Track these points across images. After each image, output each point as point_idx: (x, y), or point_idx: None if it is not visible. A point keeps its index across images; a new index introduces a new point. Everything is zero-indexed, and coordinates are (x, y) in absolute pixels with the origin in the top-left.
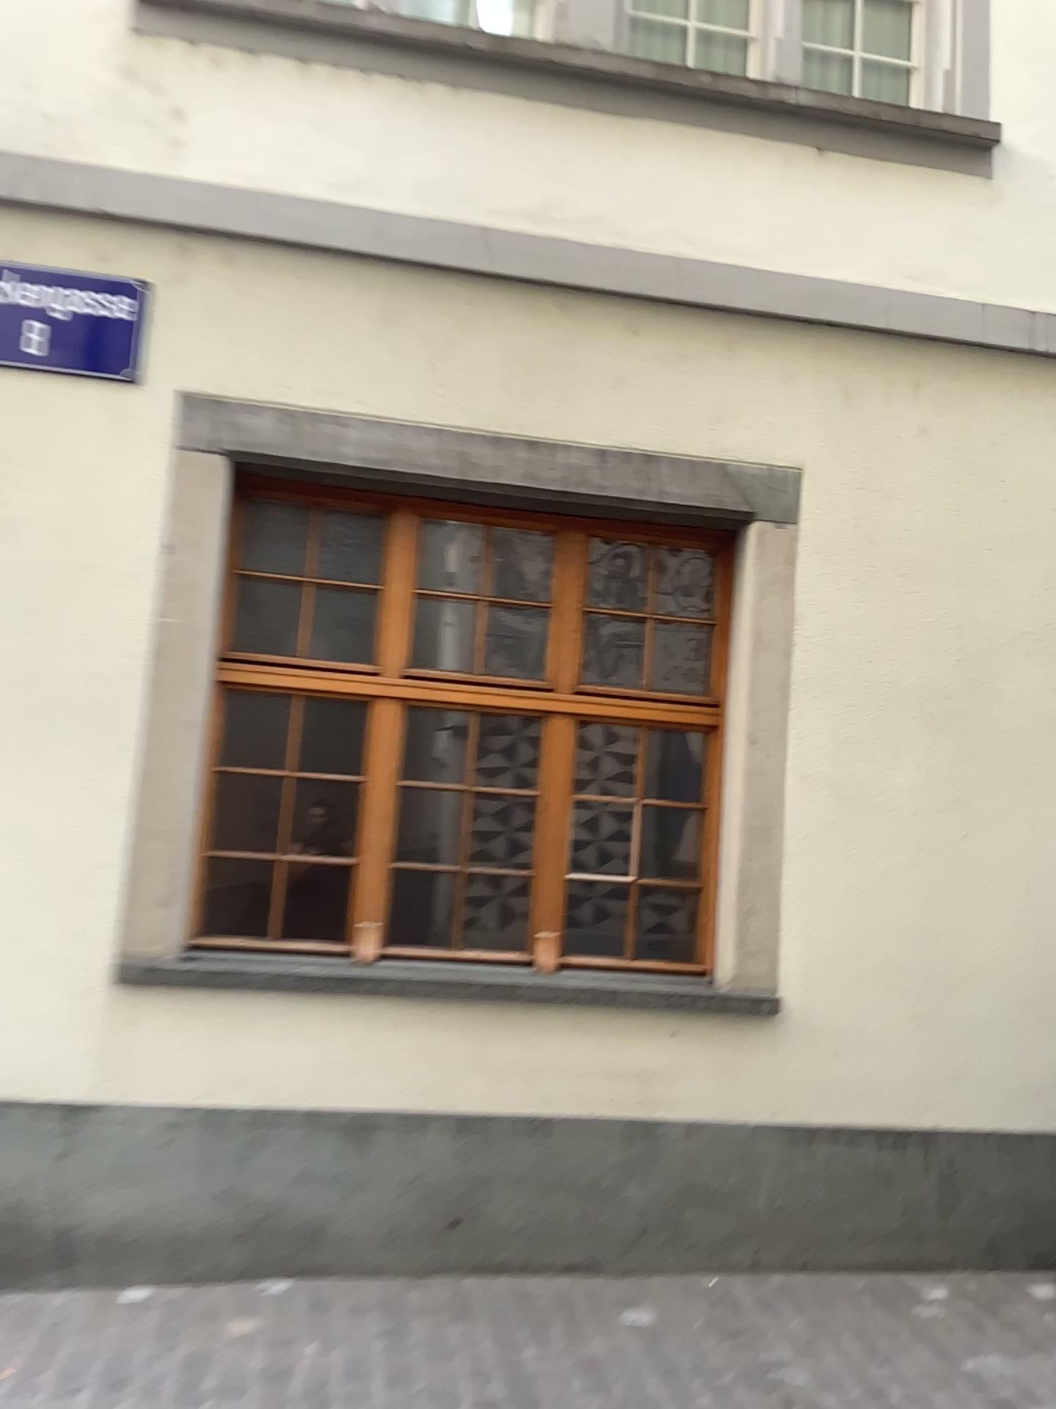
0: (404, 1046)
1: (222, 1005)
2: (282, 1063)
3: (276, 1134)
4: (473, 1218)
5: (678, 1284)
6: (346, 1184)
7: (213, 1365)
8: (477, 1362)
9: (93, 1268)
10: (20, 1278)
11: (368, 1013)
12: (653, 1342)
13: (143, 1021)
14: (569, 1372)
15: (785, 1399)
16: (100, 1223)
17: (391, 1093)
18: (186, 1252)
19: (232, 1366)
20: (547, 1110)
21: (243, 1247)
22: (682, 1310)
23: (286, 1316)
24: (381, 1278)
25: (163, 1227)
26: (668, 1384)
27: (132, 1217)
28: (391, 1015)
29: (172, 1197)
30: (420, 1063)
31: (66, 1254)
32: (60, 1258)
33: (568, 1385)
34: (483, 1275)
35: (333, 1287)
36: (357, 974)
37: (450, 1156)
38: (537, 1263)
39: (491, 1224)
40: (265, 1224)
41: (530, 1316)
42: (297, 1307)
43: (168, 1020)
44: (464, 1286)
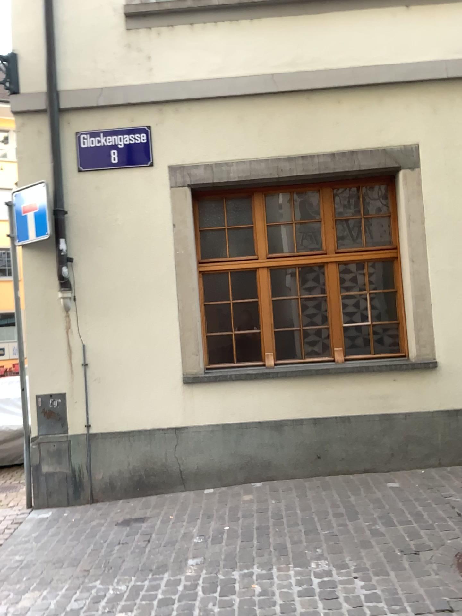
0: (290, 396)
1: (221, 388)
2: (246, 406)
3: (248, 432)
4: (325, 455)
5: (408, 472)
6: (276, 447)
7: (239, 508)
8: (333, 502)
9: (193, 483)
10: (168, 489)
11: (274, 385)
12: (399, 491)
13: (195, 397)
14: (367, 503)
15: (451, 505)
16: (192, 468)
17: (287, 413)
18: (223, 475)
19: (246, 508)
20: (347, 413)
21: (243, 472)
22: (410, 480)
23: (262, 493)
24: (294, 479)
25: (214, 468)
26: (405, 504)
27: (202, 465)
28: (283, 385)
29: (215, 457)
30: (297, 401)
31: (182, 479)
32: (181, 481)
33: (367, 506)
34: (332, 475)
35: (277, 483)
36: (268, 371)
37: (313, 434)
38: (352, 469)
39: (332, 457)
40: (249, 463)
41: (351, 486)
42: (265, 490)
43: (203, 396)
44: (325, 479)
